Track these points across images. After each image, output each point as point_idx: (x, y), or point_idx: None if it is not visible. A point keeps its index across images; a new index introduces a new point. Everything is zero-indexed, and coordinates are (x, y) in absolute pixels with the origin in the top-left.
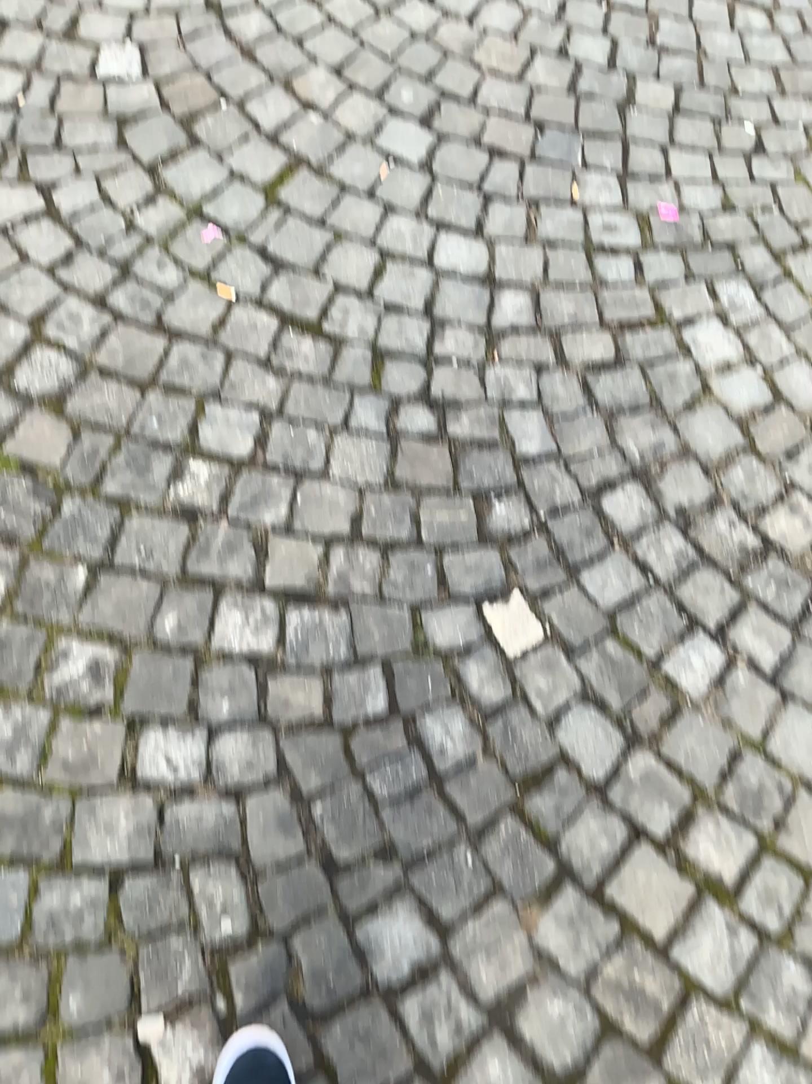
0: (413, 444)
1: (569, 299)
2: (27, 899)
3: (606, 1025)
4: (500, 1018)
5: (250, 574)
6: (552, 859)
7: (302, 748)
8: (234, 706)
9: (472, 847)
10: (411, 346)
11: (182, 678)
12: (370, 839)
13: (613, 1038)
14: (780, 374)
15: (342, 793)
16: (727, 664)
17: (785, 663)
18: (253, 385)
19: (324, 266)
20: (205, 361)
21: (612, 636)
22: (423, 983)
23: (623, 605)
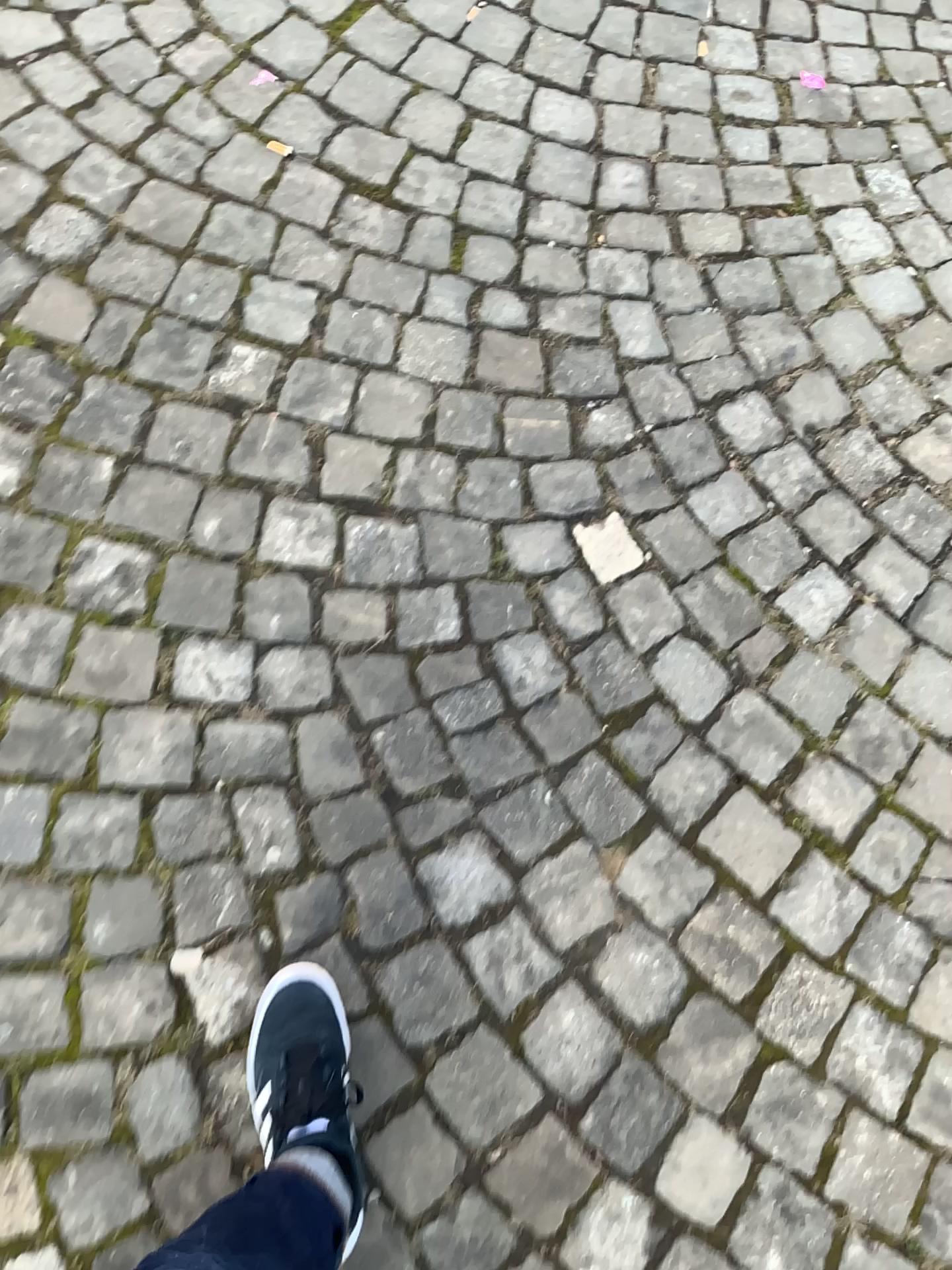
0: (499, 340)
1: (689, 180)
2: (48, 820)
3: (696, 980)
4: (577, 968)
5: (305, 479)
6: (642, 805)
7: (362, 673)
8: (284, 623)
9: (553, 787)
10: (500, 227)
11: (224, 589)
12: (437, 774)
13: (702, 993)
14: (934, 280)
15: (407, 723)
16: (852, 604)
17: (919, 606)
18: (312, 264)
19: (399, 129)
20: (256, 233)
21: (722, 567)
22: (493, 928)
23: (735, 533)
